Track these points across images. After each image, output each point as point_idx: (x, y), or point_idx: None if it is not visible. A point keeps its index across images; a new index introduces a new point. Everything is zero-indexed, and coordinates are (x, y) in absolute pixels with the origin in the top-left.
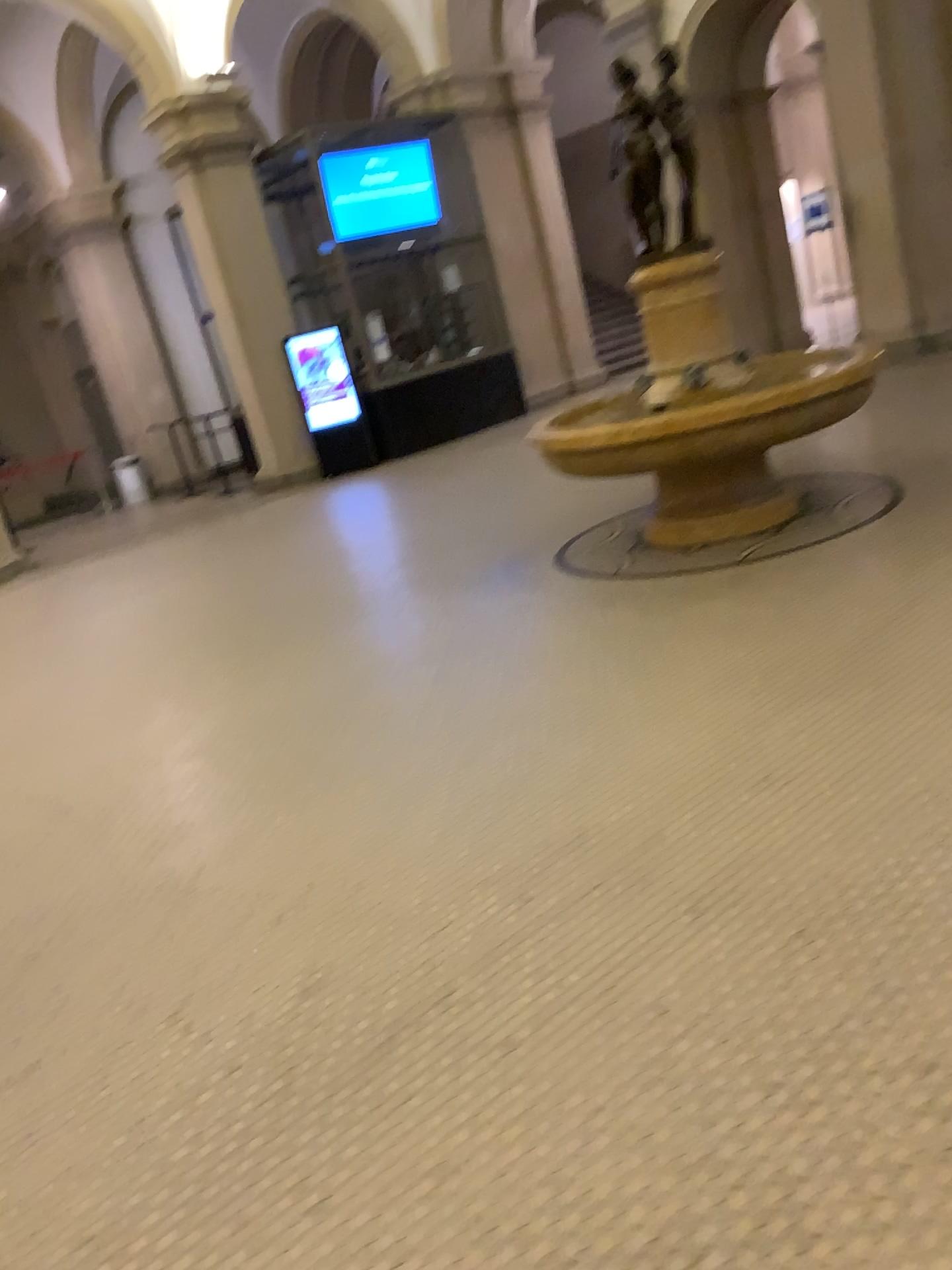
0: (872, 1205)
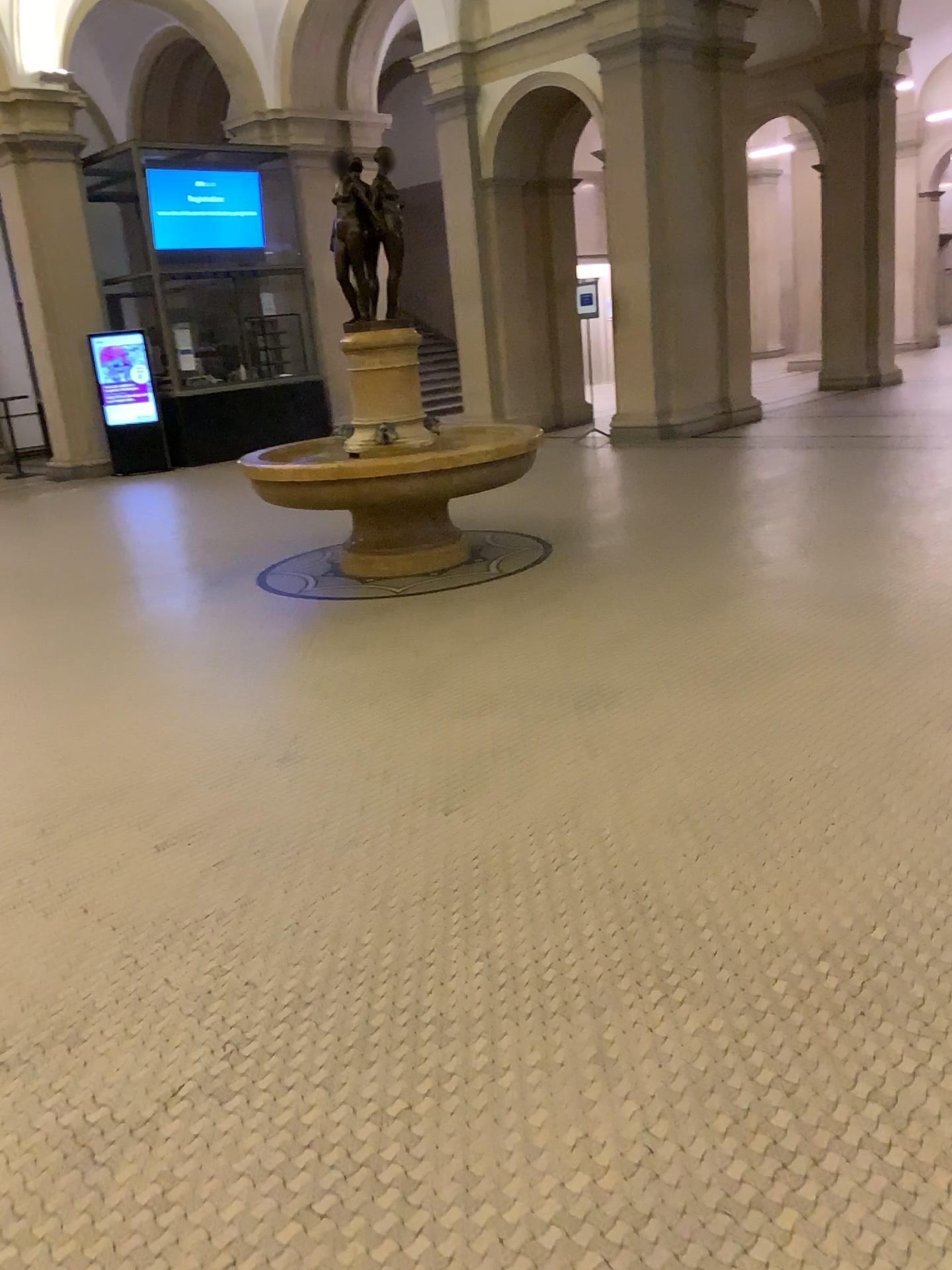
0: (128, 1030)
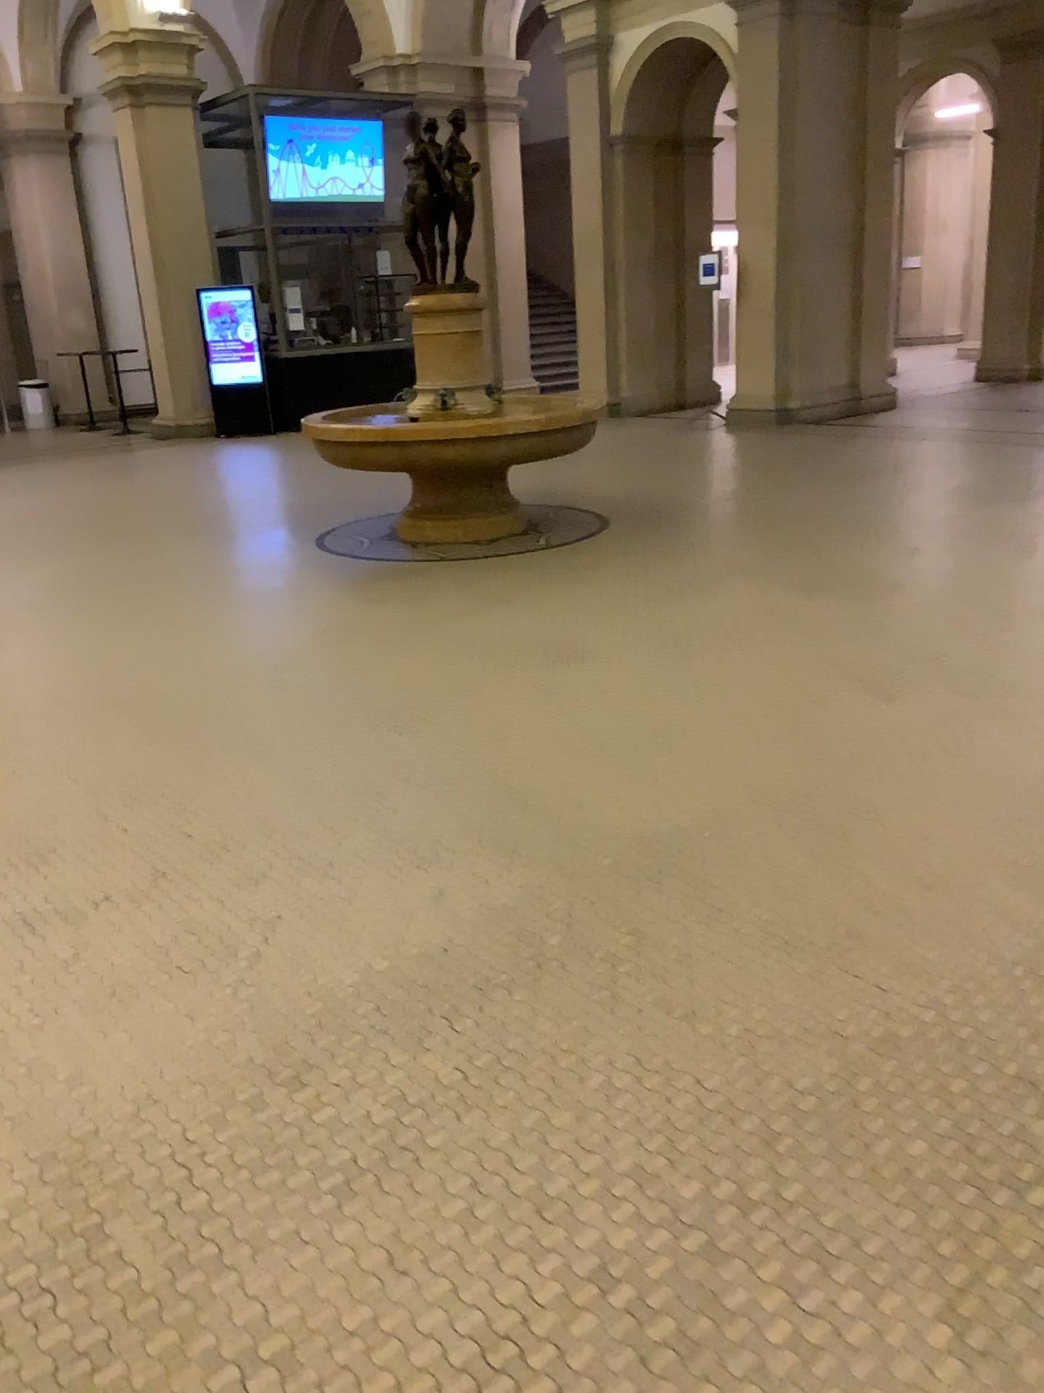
0: (84, 853)
